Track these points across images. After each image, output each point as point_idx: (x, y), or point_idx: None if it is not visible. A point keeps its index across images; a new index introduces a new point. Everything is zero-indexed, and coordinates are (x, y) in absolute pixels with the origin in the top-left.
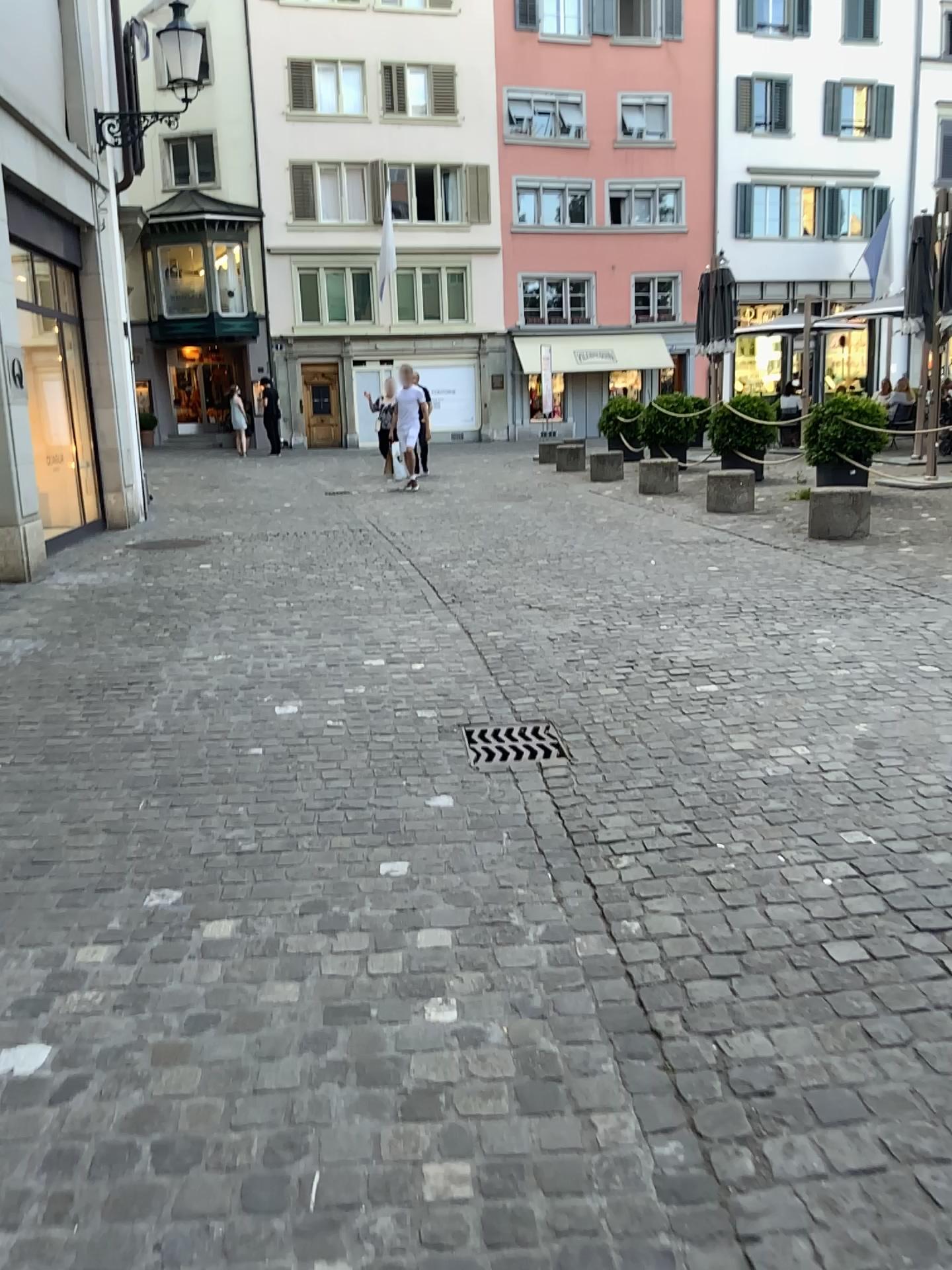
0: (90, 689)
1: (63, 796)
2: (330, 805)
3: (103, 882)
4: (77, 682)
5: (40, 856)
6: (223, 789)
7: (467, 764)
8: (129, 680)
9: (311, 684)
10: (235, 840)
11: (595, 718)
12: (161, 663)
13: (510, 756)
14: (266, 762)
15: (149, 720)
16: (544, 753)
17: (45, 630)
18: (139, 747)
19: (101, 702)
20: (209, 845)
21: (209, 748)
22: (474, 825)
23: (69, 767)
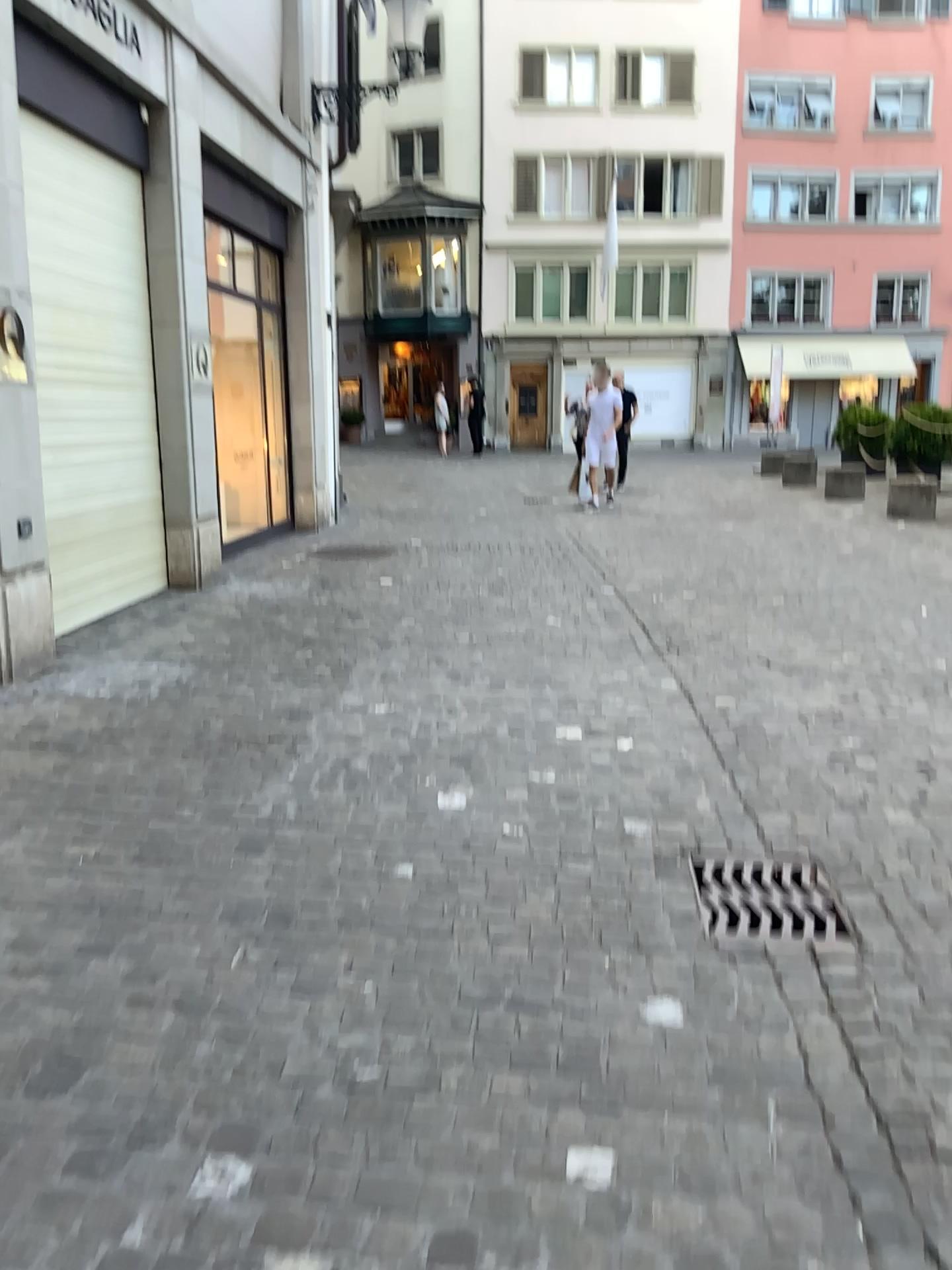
0: (219, 749)
1: (136, 933)
2: (497, 1004)
3: (141, 1131)
4: (206, 736)
5: (71, 1055)
6: (349, 949)
7: (702, 942)
8: (267, 739)
9: (488, 769)
10: (350, 1064)
11: (887, 871)
12: (310, 717)
13: (766, 933)
14: (415, 901)
15: (277, 807)
16: (817, 932)
17: (190, 658)
18: (256, 853)
19: (227, 770)
20: (309, 1069)
21: (344, 864)
22: (720, 1084)
23: (159, 879)
